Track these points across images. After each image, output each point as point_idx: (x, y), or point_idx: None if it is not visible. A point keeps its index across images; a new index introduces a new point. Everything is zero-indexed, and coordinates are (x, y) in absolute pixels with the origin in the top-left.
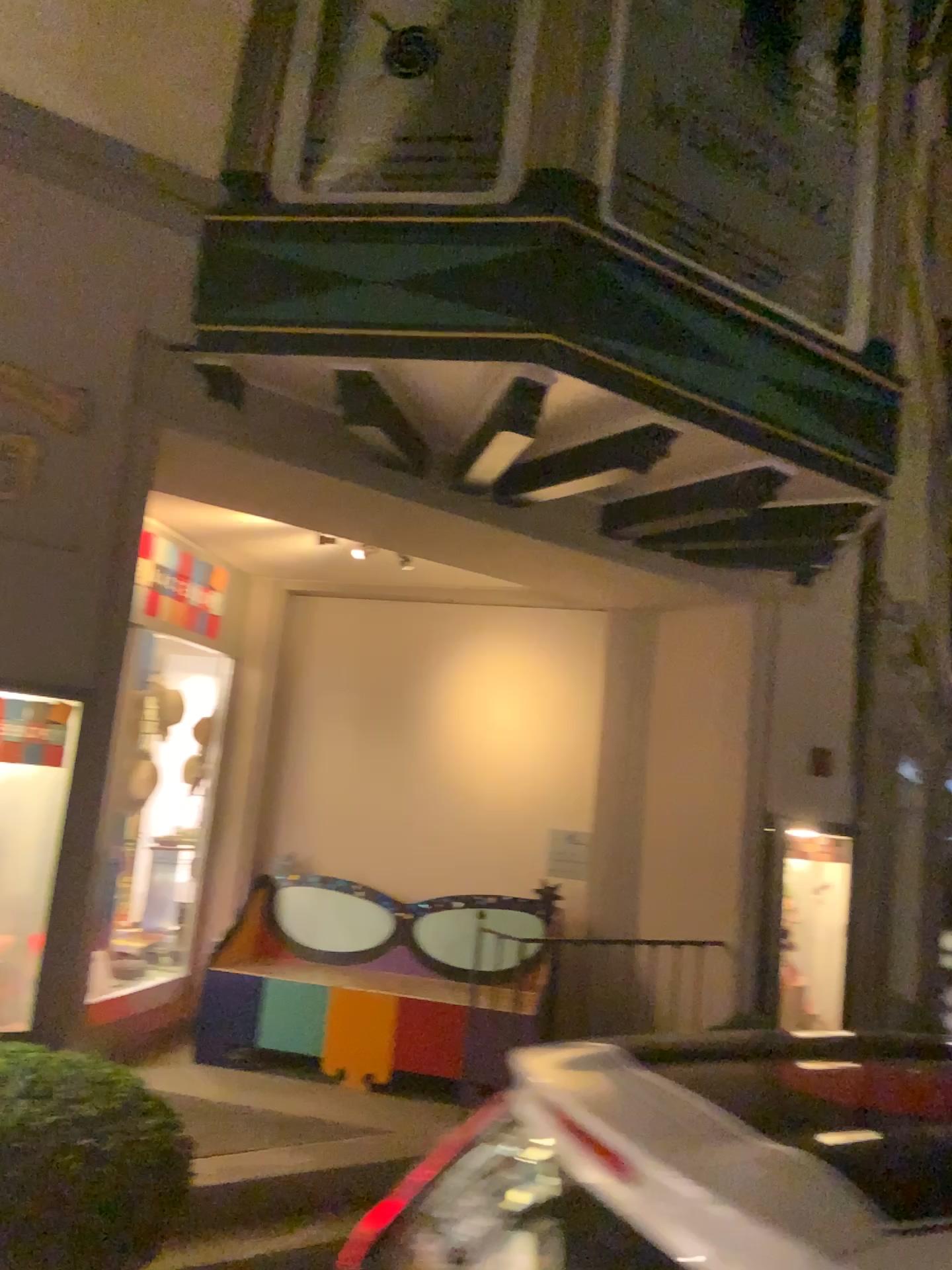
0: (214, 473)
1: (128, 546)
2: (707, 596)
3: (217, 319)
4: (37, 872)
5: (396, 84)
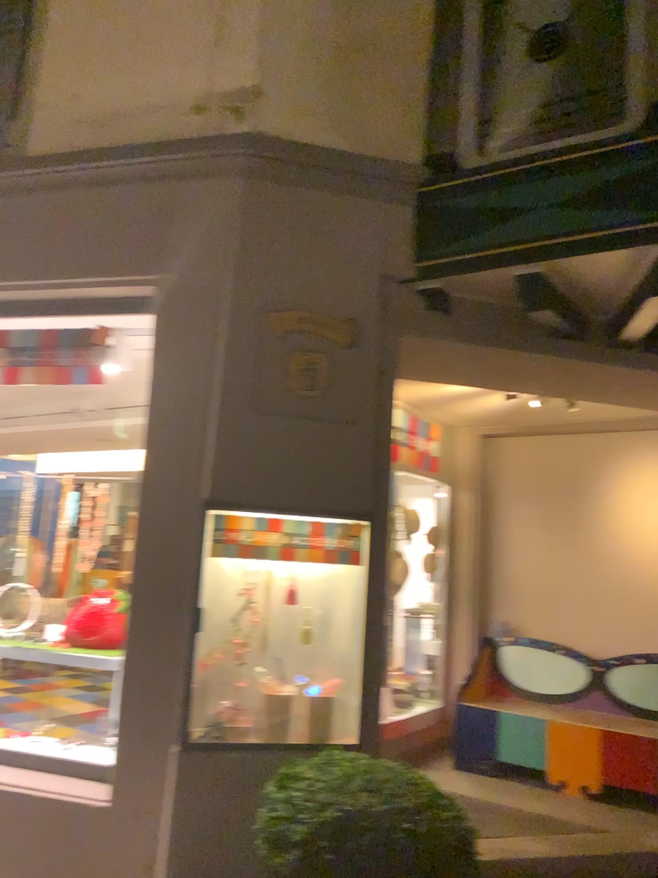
0: (436, 360)
1: (388, 415)
2: None
3: (430, 255)
4: (353, 637)
5: (538, 66)
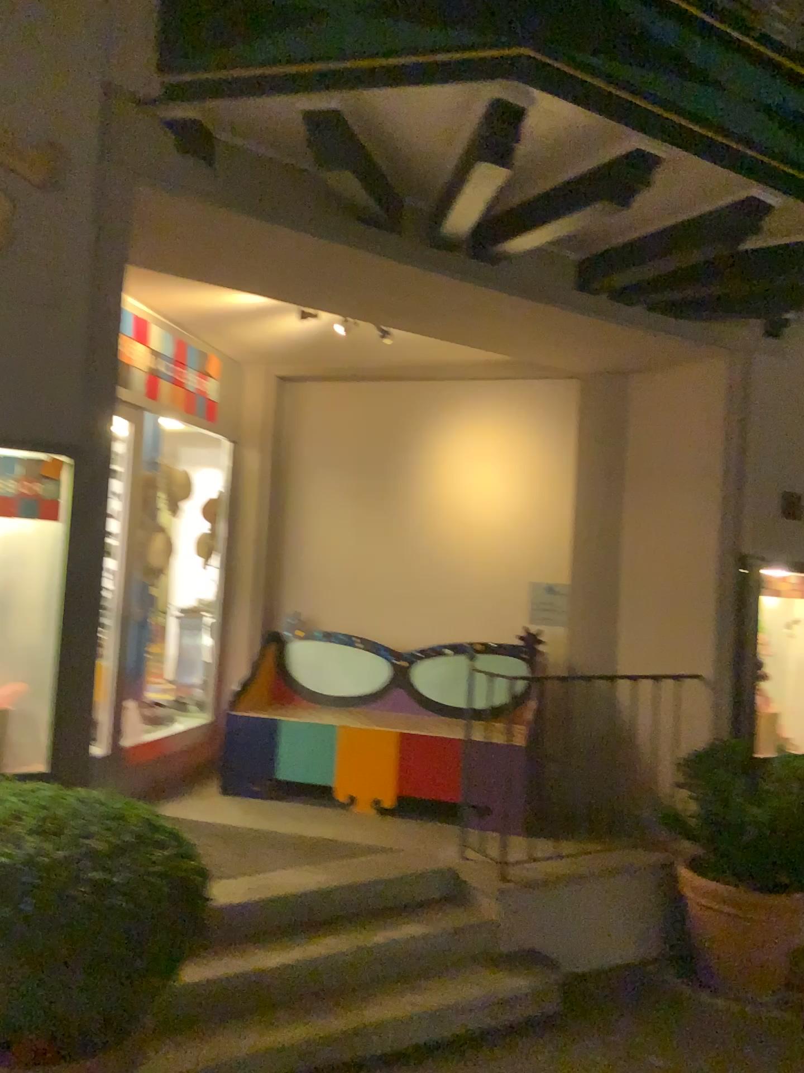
0: (193, 239)
1: (110, 306)
2: (676, 352)
3: (180, 67)
4: (46, 624)
5: None
